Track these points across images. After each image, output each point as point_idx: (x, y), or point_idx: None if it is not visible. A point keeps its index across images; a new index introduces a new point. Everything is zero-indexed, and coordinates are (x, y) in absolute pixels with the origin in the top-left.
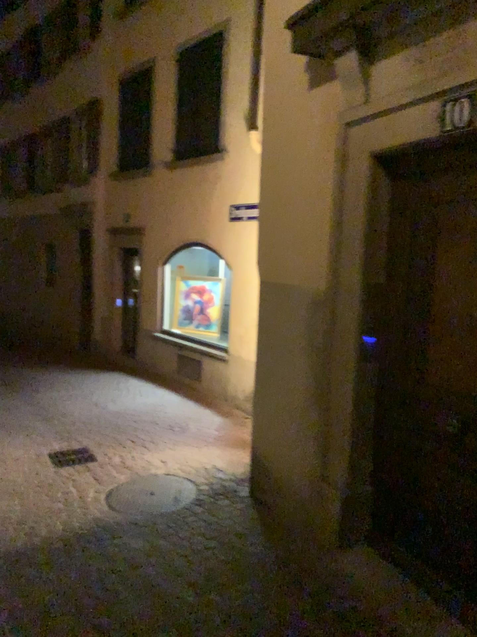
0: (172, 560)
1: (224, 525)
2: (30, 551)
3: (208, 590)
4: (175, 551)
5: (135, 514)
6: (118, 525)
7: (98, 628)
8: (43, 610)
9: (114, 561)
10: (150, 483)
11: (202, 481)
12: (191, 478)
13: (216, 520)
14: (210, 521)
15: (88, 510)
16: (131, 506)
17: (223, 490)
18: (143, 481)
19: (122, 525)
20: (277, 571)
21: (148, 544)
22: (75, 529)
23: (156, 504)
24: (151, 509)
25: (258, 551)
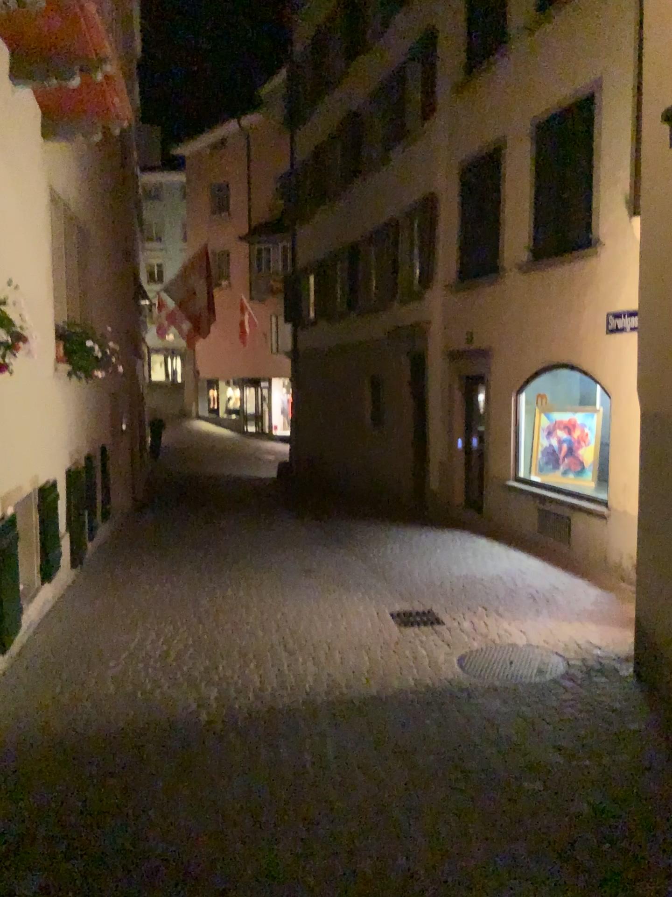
0: (538, 724)
1: (600, 700)
2: (388, 698)
3: (580, 754)
4: (541, 716)
5: (493, 679)
6: (476, 687)
7: (463, 768)
8: (408, 746)
9: (475, 717)
10: (510, 652)
11: (574, 655)
12: (560, 650)
13: (590, 694)
14: (583, 694)
15: (442, 670)
16: (489, 672)
17: (600, 666)
18: (501, 649)
19: (480, 687)
20: (664, 749)
21: (511, 707)
22: (430, 685)
23: (517, 672)
24: (511, 676)
25: (641, 728)
